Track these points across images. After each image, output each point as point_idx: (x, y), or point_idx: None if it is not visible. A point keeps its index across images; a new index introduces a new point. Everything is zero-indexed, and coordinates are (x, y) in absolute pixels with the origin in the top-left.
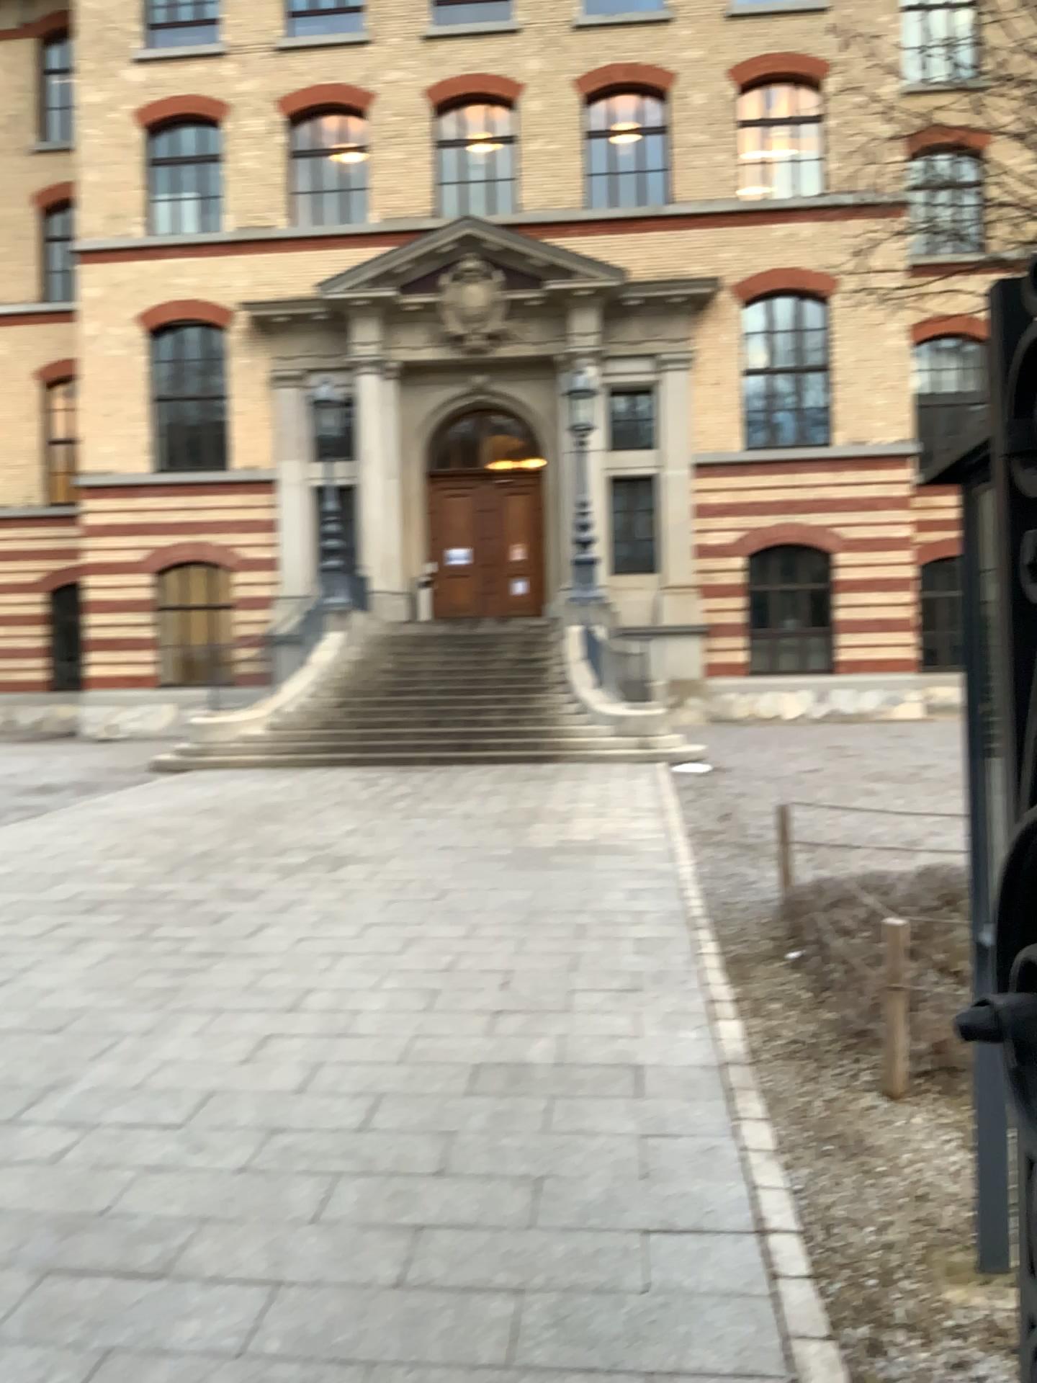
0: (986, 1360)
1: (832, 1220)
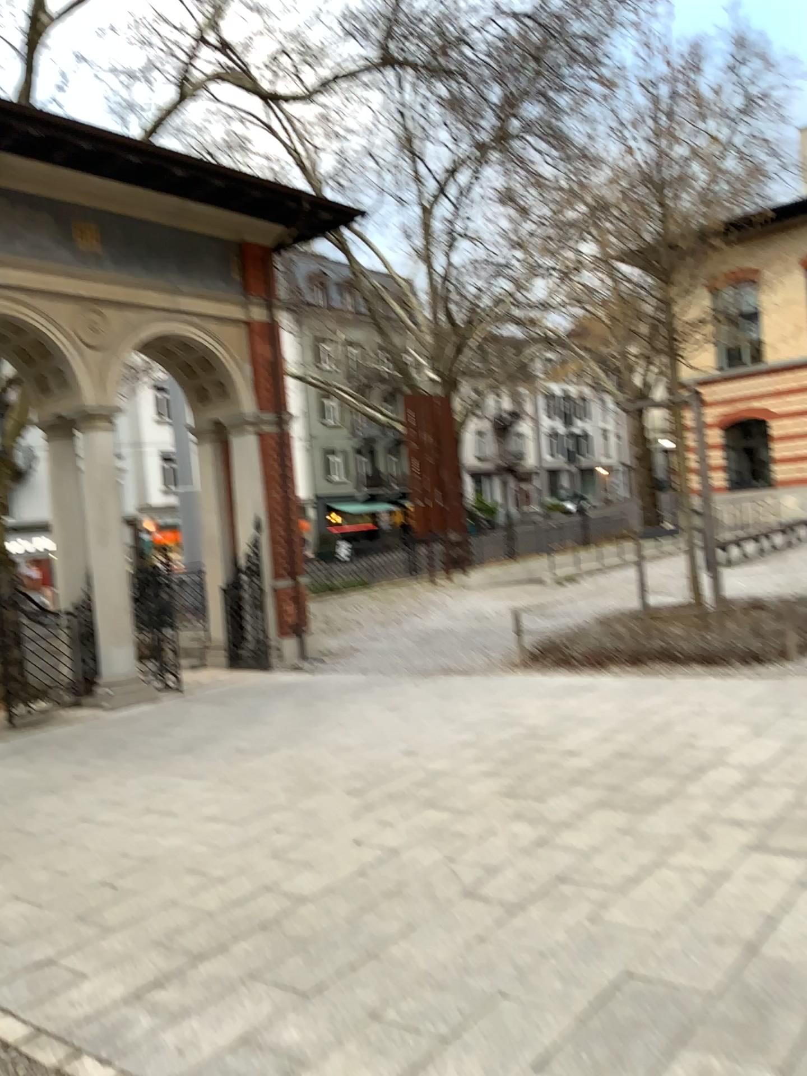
0: None
1: None
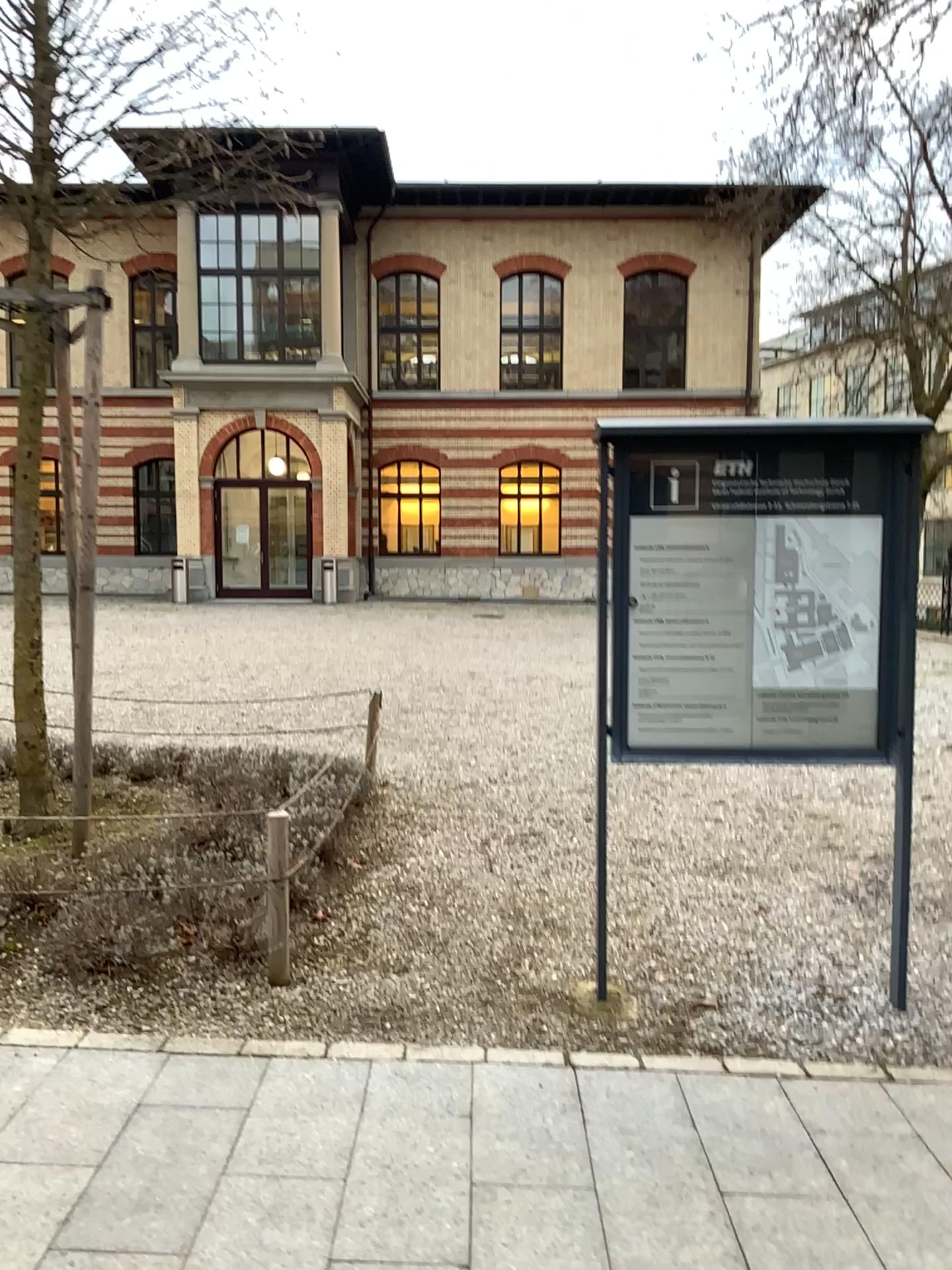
0: (709, 1016)
1: (538, 1037)
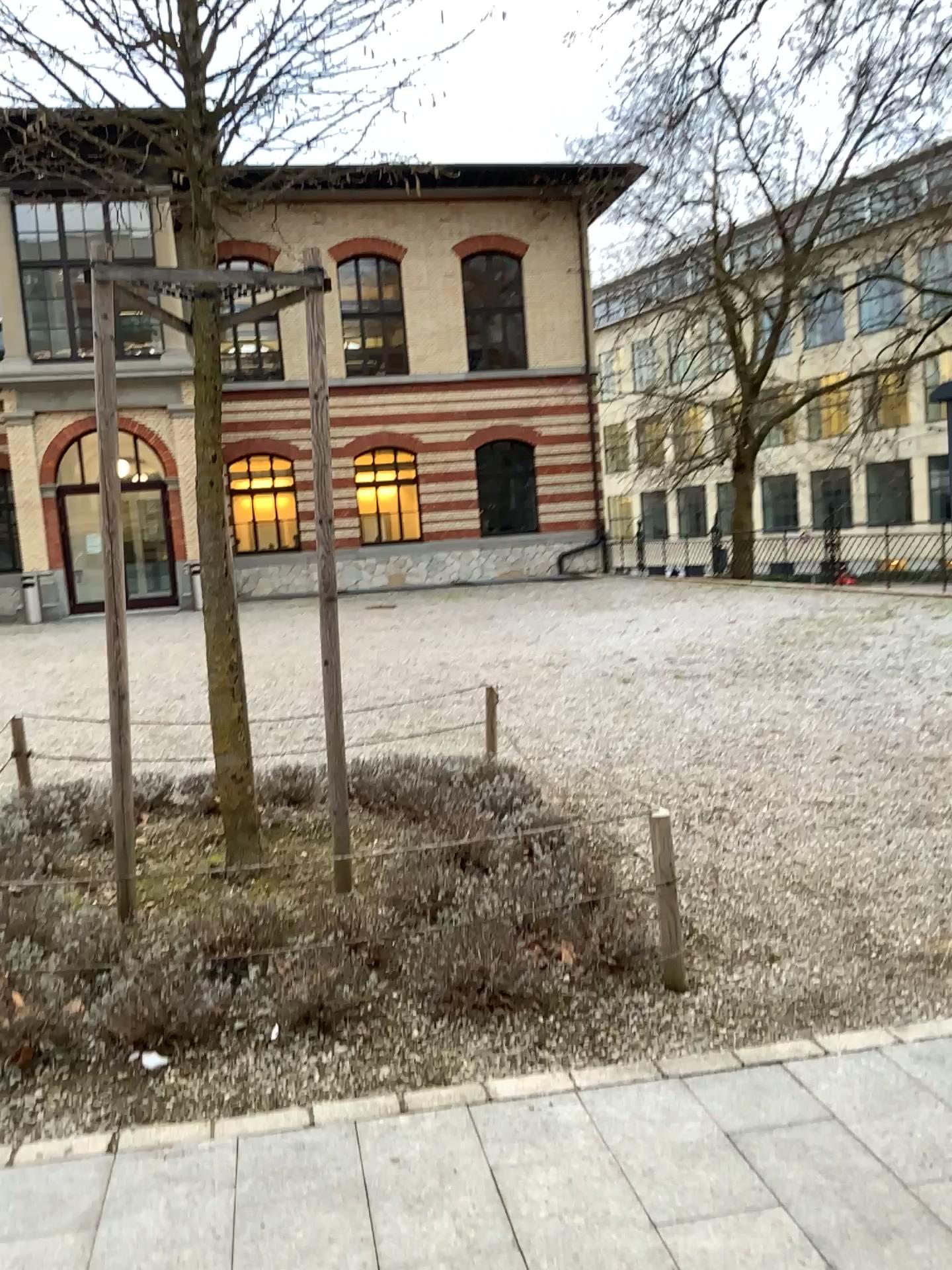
0: None
1: None
